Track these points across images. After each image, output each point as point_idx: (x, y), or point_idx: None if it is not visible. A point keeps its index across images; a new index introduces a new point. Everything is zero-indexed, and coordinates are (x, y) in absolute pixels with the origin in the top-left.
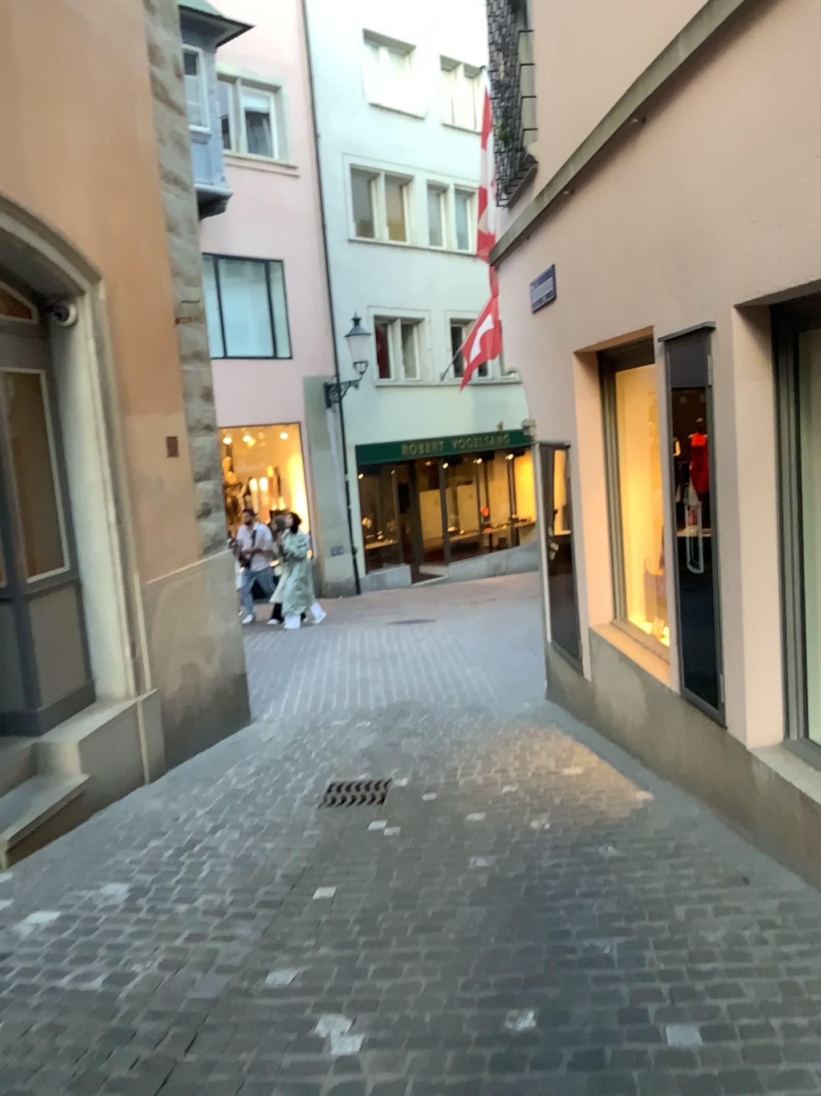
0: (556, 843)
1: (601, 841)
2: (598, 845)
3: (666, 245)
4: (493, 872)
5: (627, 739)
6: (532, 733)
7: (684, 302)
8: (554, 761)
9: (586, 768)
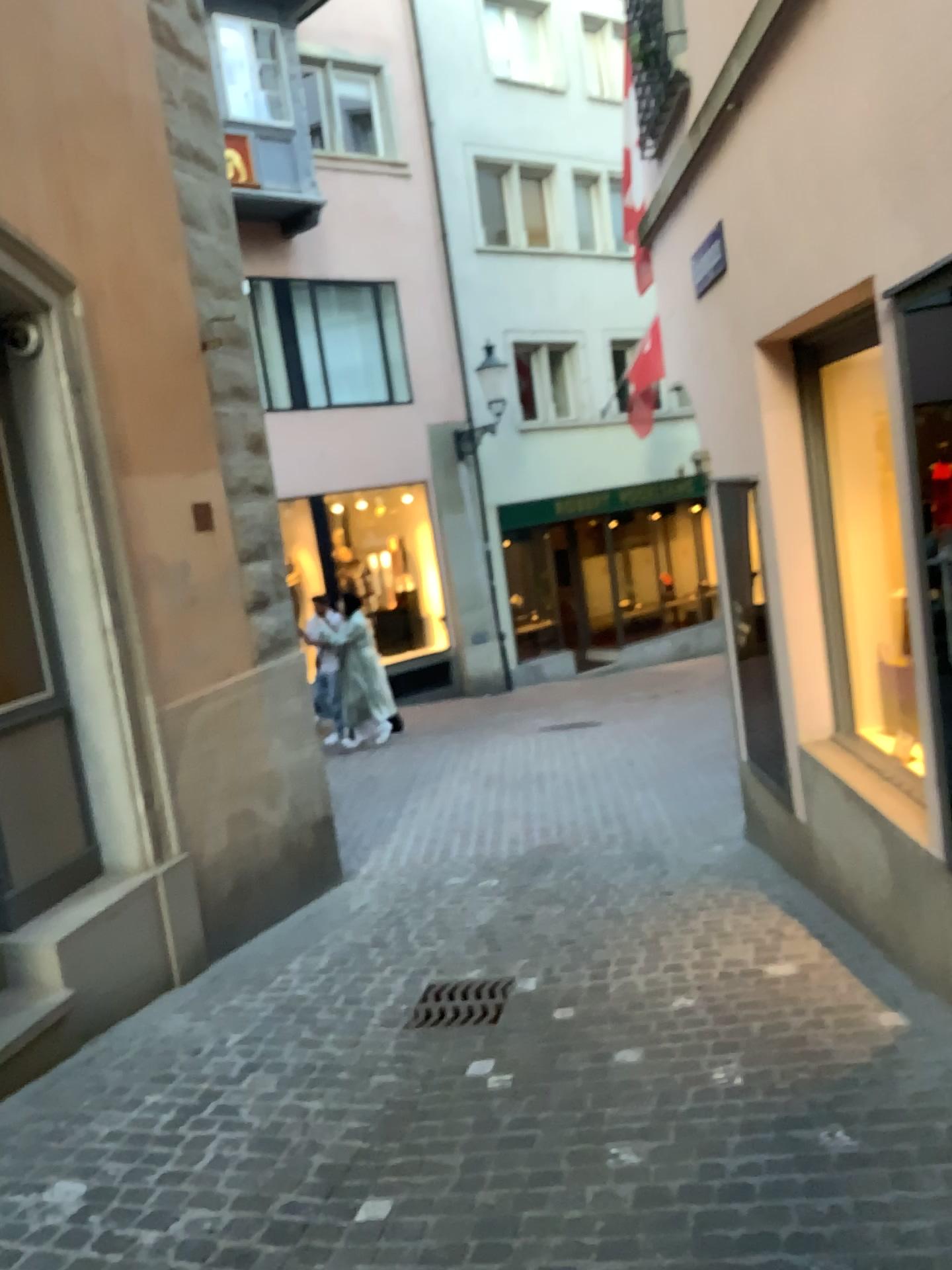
0: (749, 1127)
1: (824, 1124)
2: (818, 1132)
3: (889, 142)
4: (643, 1186)
5: (861, 915)
6: (718, 904)
7: (925, 225)
8: (751, 954)
9: (800, 968)
